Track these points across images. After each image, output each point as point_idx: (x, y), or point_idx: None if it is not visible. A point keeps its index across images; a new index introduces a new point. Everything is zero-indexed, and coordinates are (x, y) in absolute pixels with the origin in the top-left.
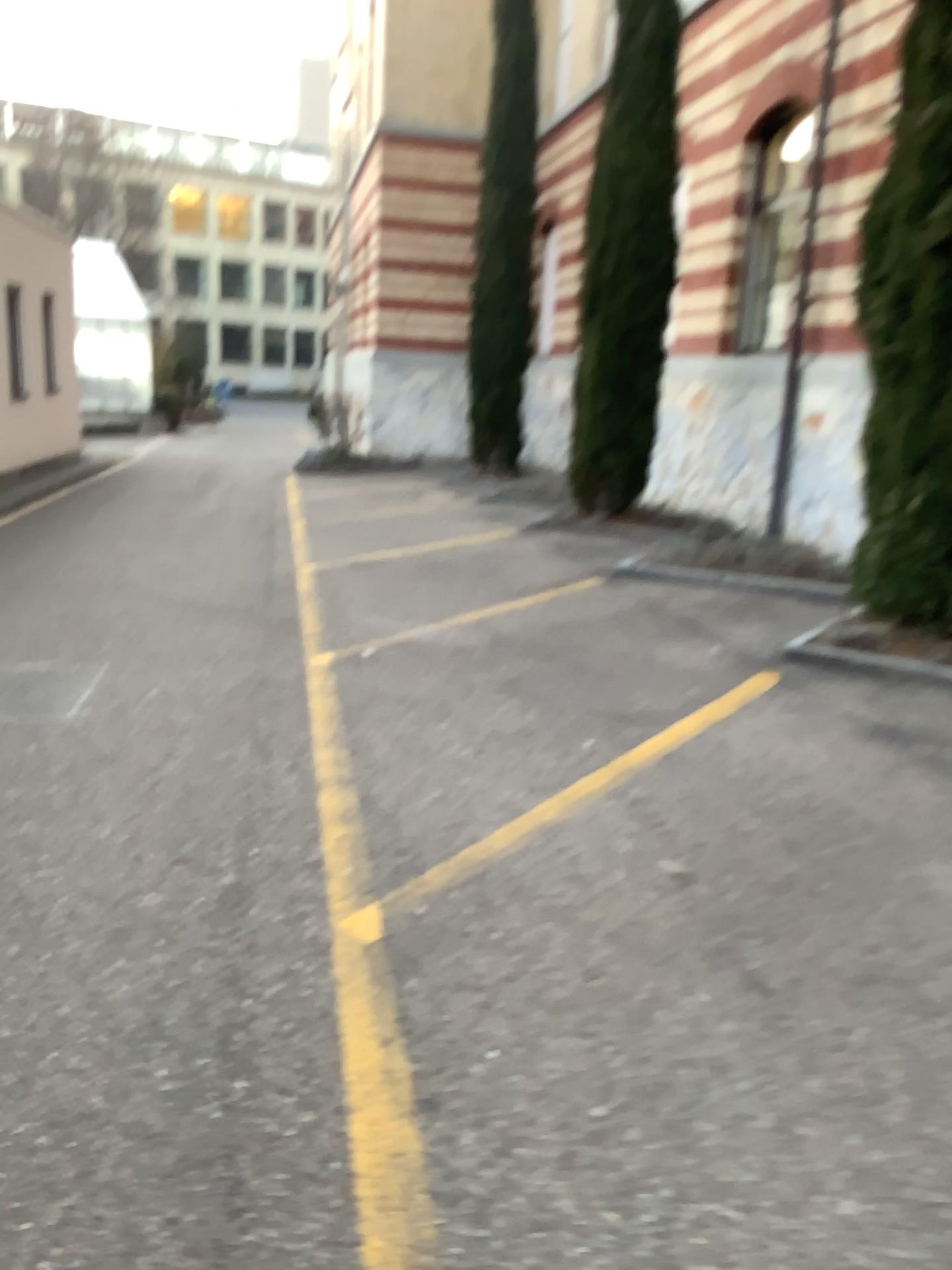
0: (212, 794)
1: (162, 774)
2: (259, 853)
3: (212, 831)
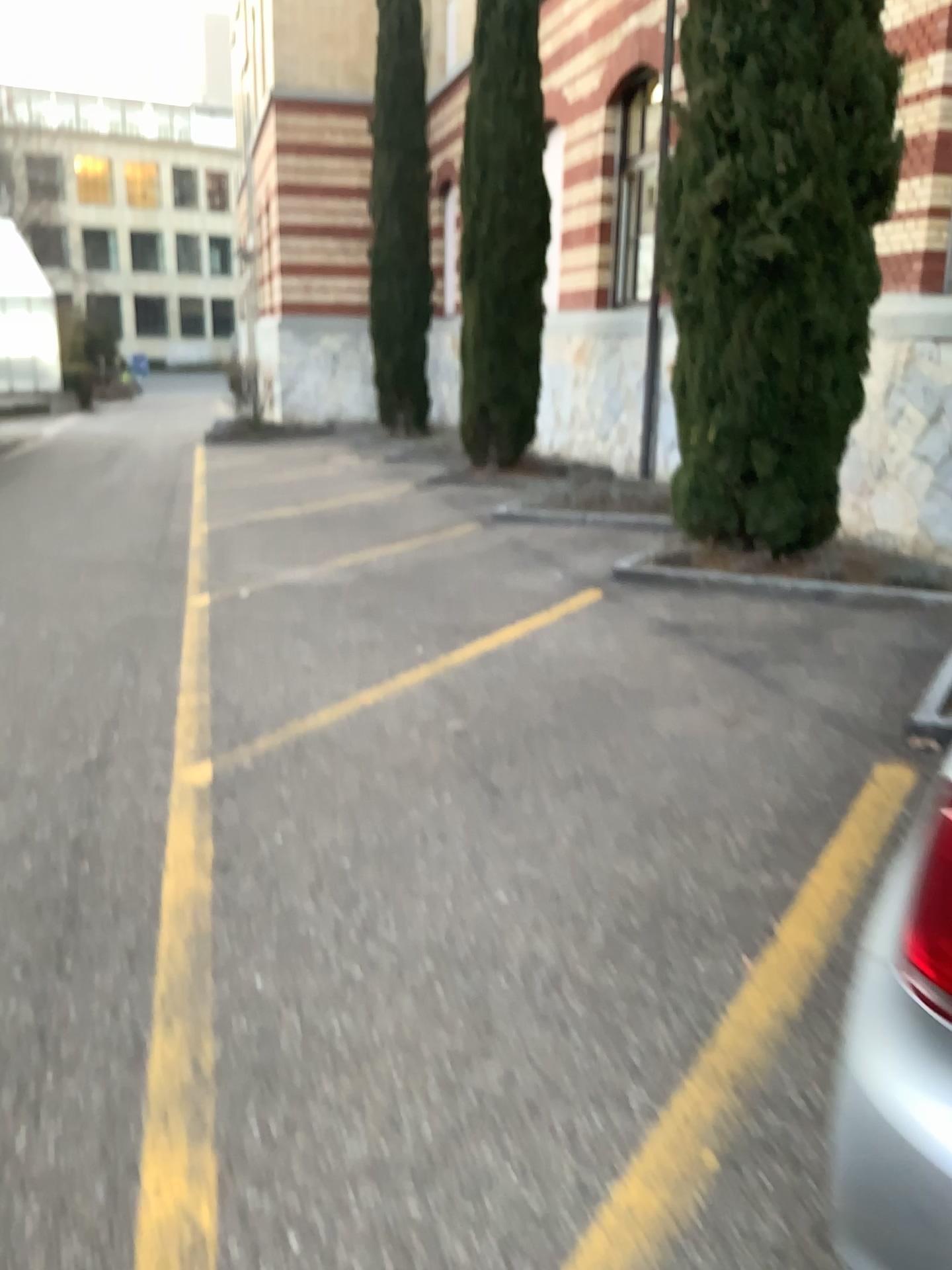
0: (84, 698)
1: (42, 686)
2: (117, 735)
3: (80, 723)
